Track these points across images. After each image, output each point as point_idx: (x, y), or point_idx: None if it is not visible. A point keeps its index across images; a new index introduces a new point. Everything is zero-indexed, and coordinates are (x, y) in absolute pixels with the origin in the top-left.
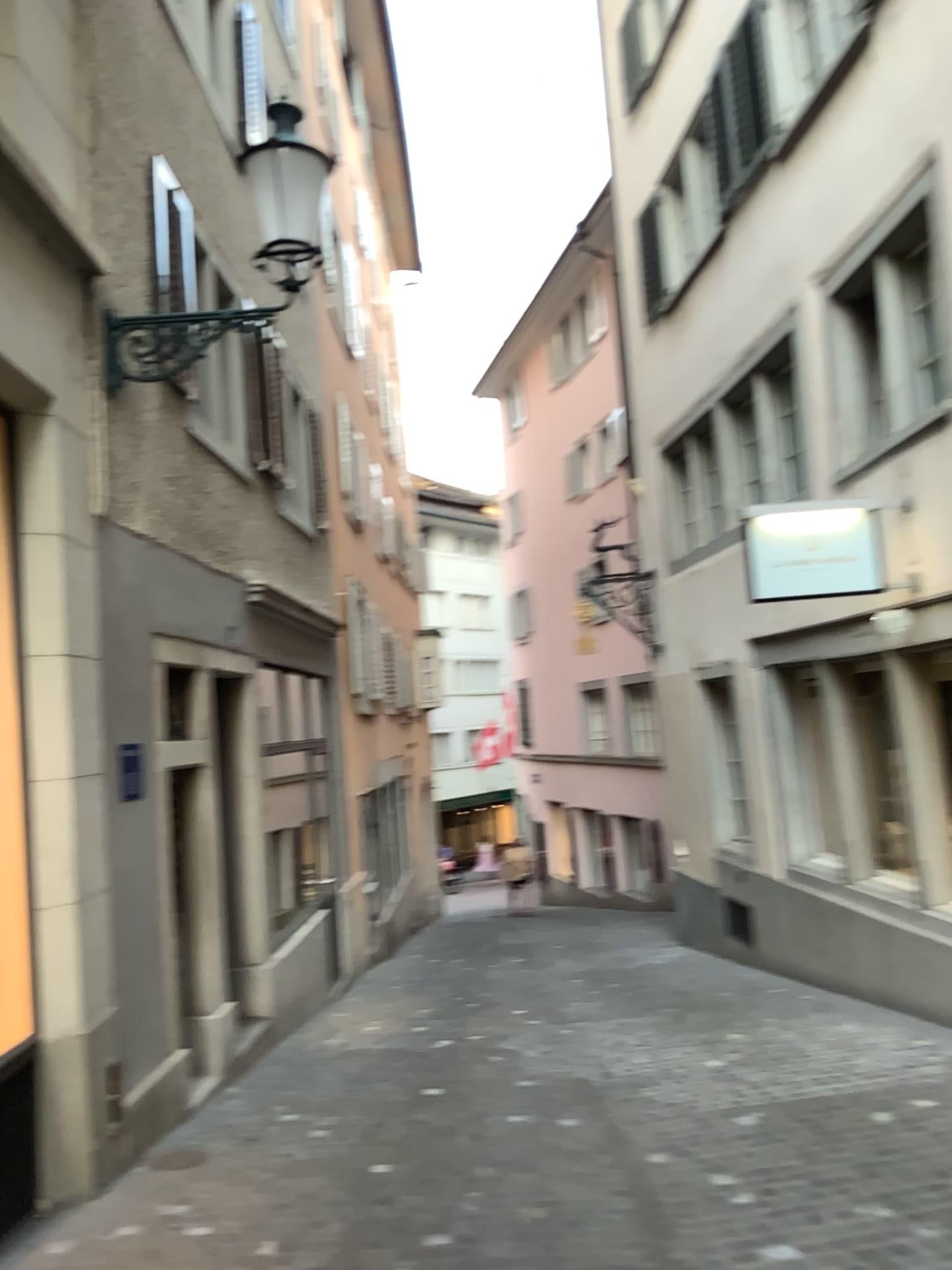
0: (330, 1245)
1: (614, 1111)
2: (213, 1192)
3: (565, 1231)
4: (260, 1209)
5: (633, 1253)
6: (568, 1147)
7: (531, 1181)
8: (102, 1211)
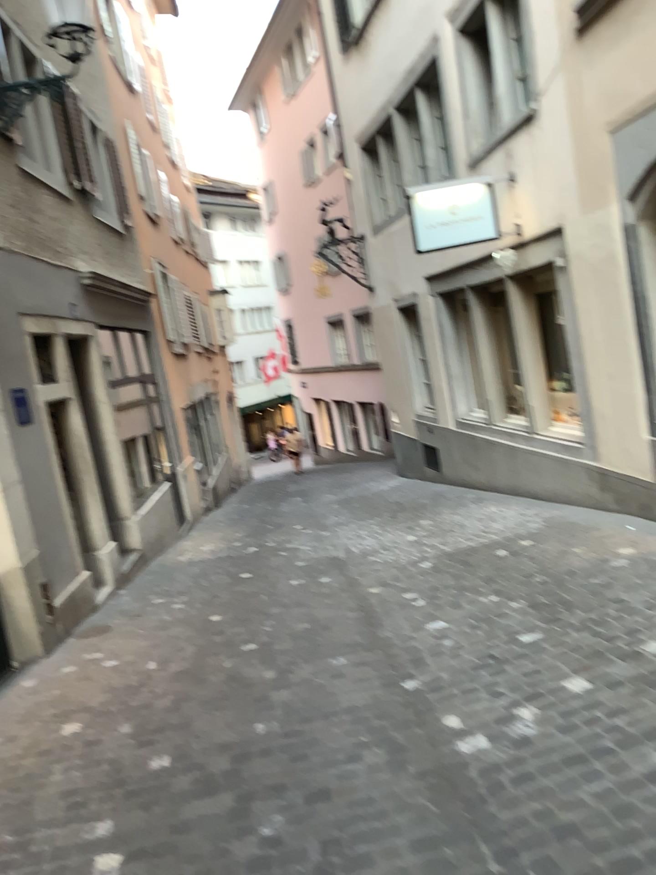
0: (188, 658)
1: (350, 571)
2: (117, 643)
3: (321, 633)
4: (146, 647)
5: (358, 638)
6: (324, 592)
7: (302, 612)
8: (52, 662)
